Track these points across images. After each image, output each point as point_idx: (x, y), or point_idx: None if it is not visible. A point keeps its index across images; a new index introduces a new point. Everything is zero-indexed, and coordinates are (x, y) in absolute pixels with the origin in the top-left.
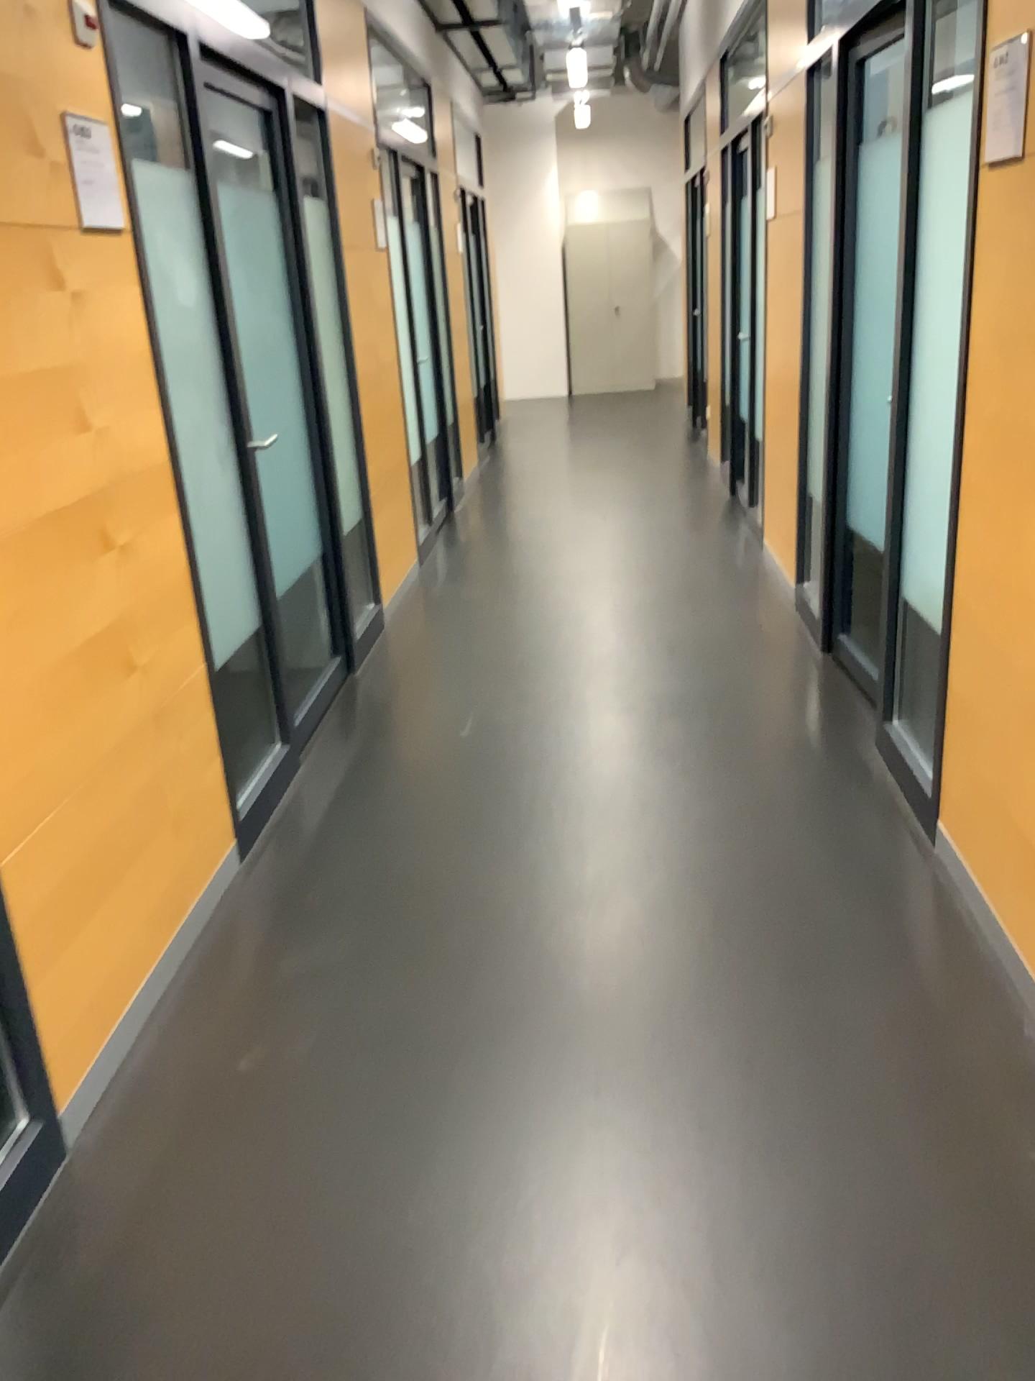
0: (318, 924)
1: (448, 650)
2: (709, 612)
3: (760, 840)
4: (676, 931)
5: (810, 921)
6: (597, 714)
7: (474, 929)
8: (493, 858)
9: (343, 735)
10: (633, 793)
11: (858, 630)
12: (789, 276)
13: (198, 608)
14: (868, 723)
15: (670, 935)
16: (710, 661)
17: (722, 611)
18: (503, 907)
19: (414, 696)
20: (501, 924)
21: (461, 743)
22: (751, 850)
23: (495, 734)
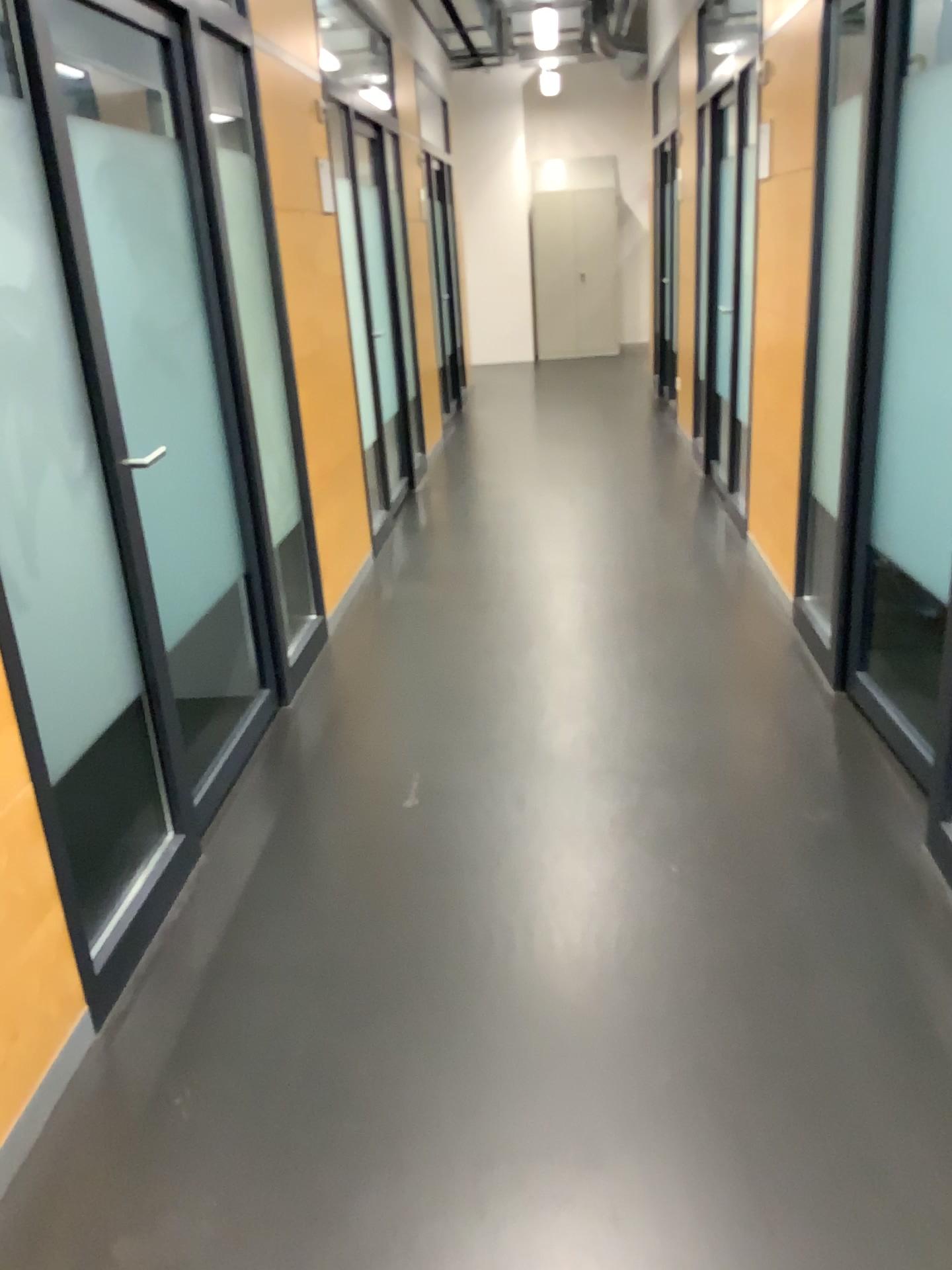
0: (179, 1167)
1: (396, 676)
2: (695, 629)
3: (794, 1014)
4: (691, 1208)
5: (887, 1196)
6: (569, 781)
7: (397, 1189)
8: (432, 1037)
9: (260, 804)
10: (618, 918)
11: (883, 673)
12: (791, 245)
13: (16, 713)
14: (909, 809)
15: (682, 1220)
16: (701, 700)
17: (709, 629)
18: (442, 1142)
19: (351, 745)
20: (438, 1180)
21: (401, 820)
22: (783, 1036)
23: (443, 808)
